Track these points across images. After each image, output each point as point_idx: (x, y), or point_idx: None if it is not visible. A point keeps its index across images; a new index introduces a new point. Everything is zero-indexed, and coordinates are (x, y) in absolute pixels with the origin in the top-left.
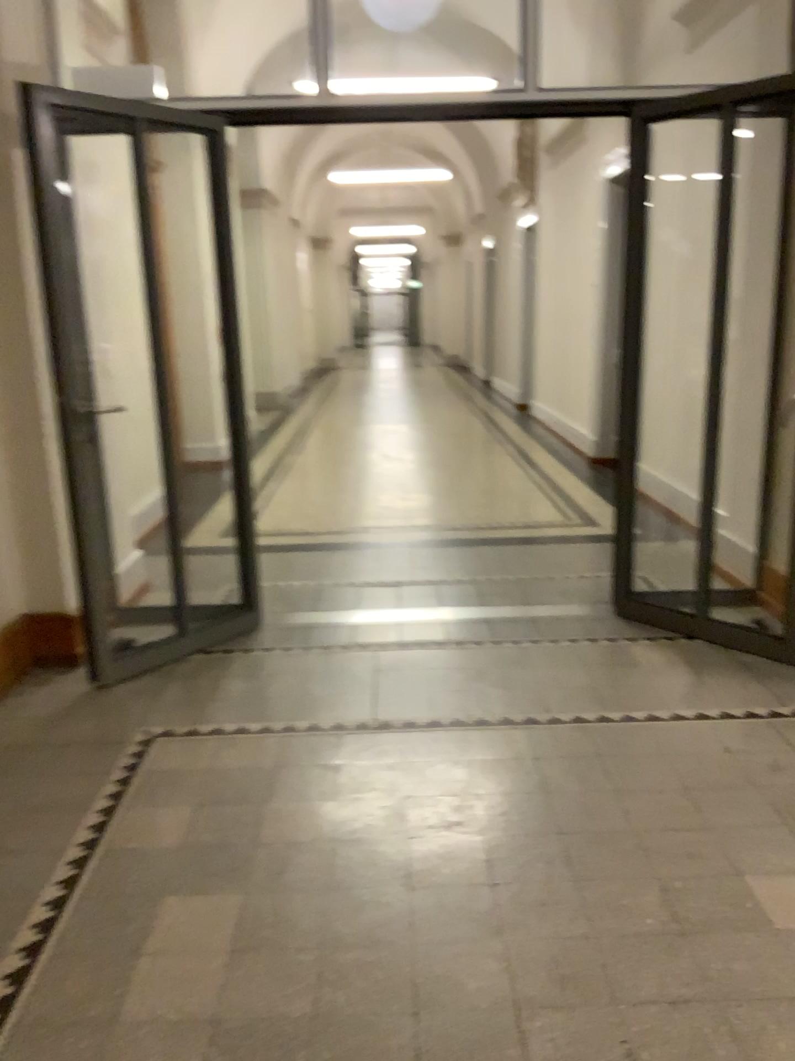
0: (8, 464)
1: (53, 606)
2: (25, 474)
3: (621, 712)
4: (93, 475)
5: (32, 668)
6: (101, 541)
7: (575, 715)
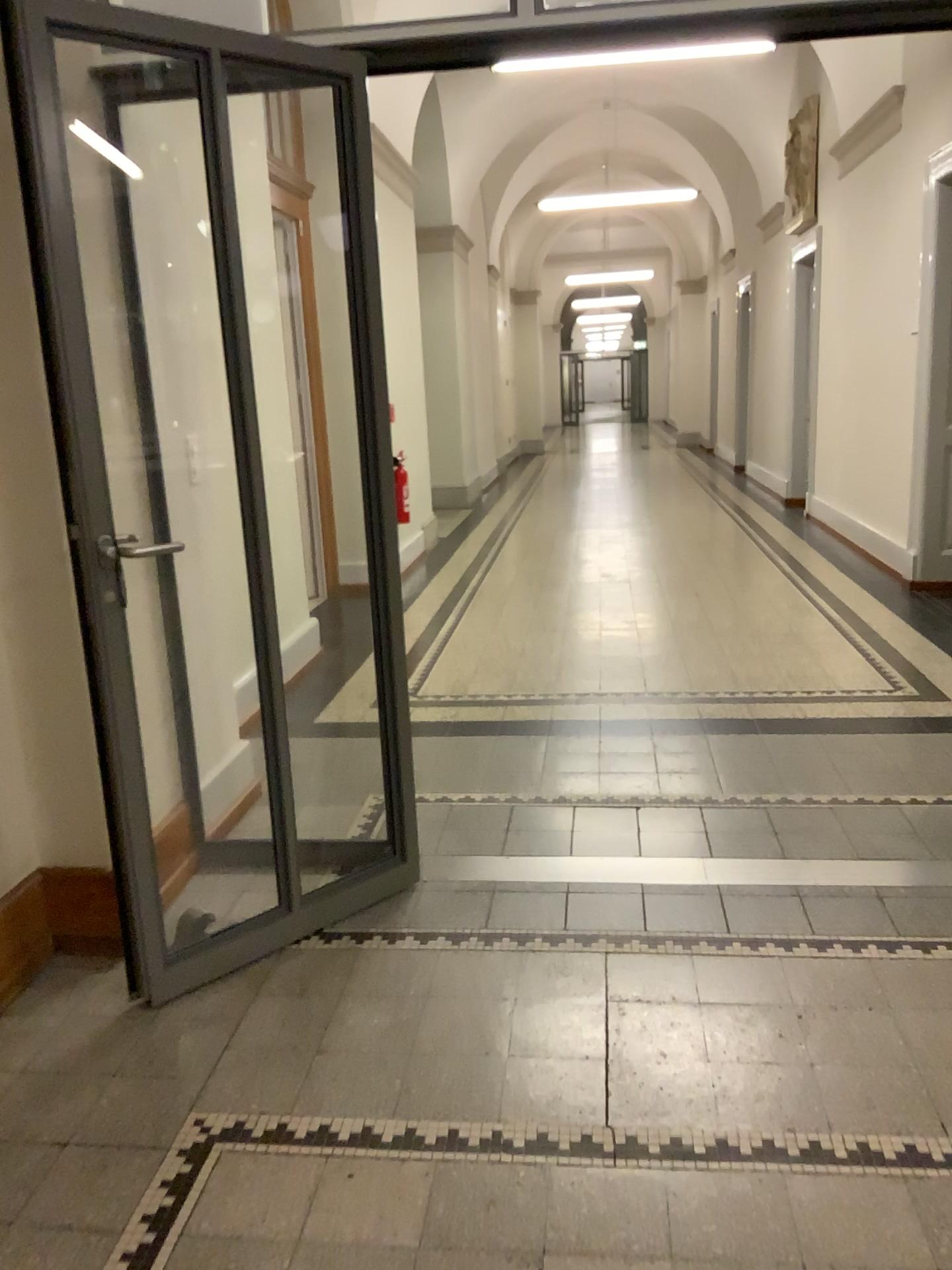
0: (10, 634)
1: (87, 855)
2: (37, 649)
3: None
4: (128, 662)
5: (47, 961)
6: (143, 770)
7: None
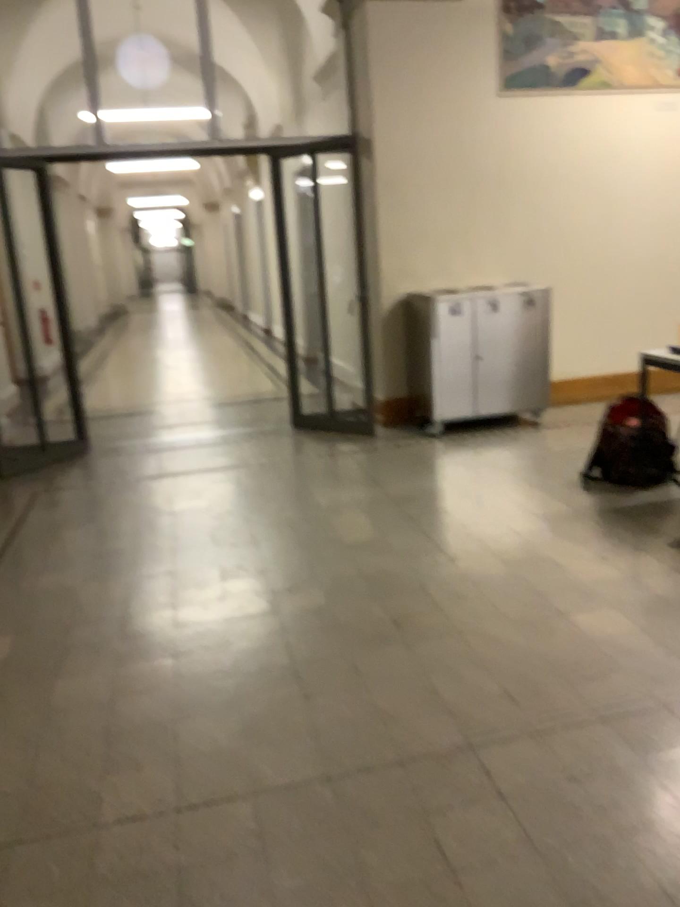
0: None
1: None
2: None
3: (280, 457)
4: None
5: None
6: None
7: (257, 460)
